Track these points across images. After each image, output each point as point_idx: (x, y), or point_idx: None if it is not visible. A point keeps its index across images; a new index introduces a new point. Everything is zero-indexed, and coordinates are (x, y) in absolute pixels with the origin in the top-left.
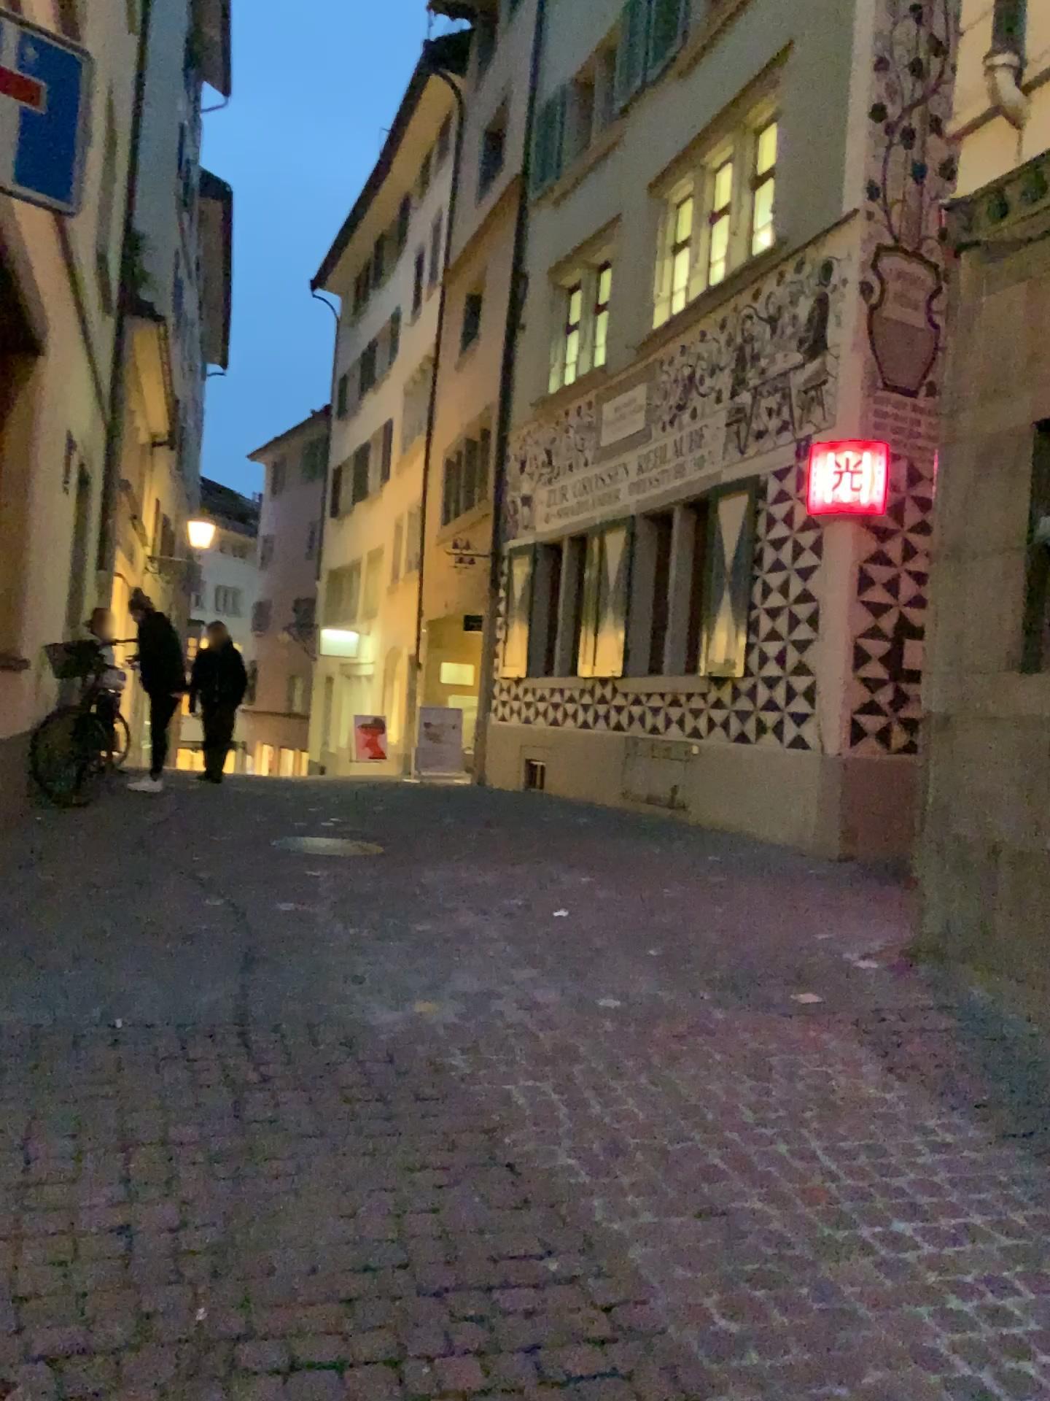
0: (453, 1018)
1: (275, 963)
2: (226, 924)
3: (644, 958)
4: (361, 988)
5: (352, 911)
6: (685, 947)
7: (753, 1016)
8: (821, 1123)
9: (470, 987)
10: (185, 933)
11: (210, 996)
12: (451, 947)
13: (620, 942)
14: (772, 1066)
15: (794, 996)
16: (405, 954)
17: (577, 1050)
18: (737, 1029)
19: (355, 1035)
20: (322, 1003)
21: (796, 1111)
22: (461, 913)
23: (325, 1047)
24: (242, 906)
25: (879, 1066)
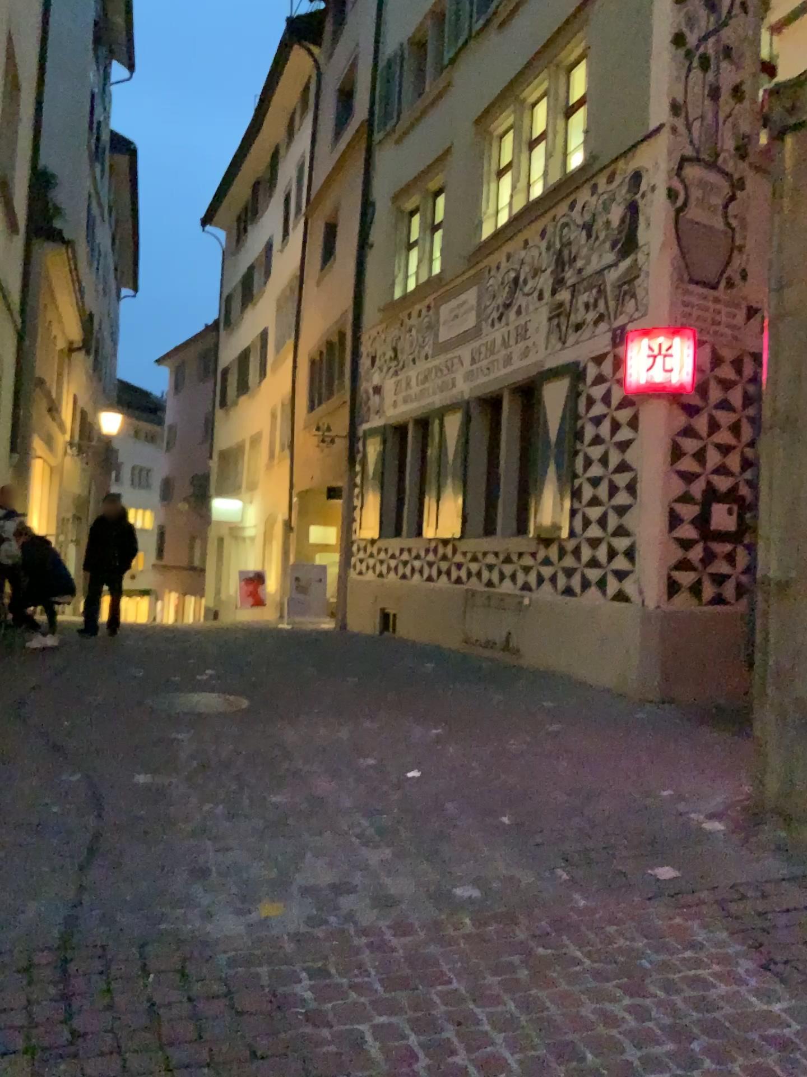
0: (303, 923)
1: (118, 856)
2: (77, 806)
3: (498, 824)
4: (207, 884)
5: (211, 779)
6: (536, 807)
7: (615, 895)
8: (717, 1064)
9: (323, 875)
10: (30, 821)
11: (34, 912)
12: (306, 820)
13: (472, 805)
14: (646, 970)
15: (651, 868)
16: (259, 832)
17: (436, 960)
18: (601, 918)
19: (191, 959)
20: (160, 911)
21: (685, 1042)
22: (317, 777)
23: (154, 981)
24: (99, 778)
25: (757, 963)
